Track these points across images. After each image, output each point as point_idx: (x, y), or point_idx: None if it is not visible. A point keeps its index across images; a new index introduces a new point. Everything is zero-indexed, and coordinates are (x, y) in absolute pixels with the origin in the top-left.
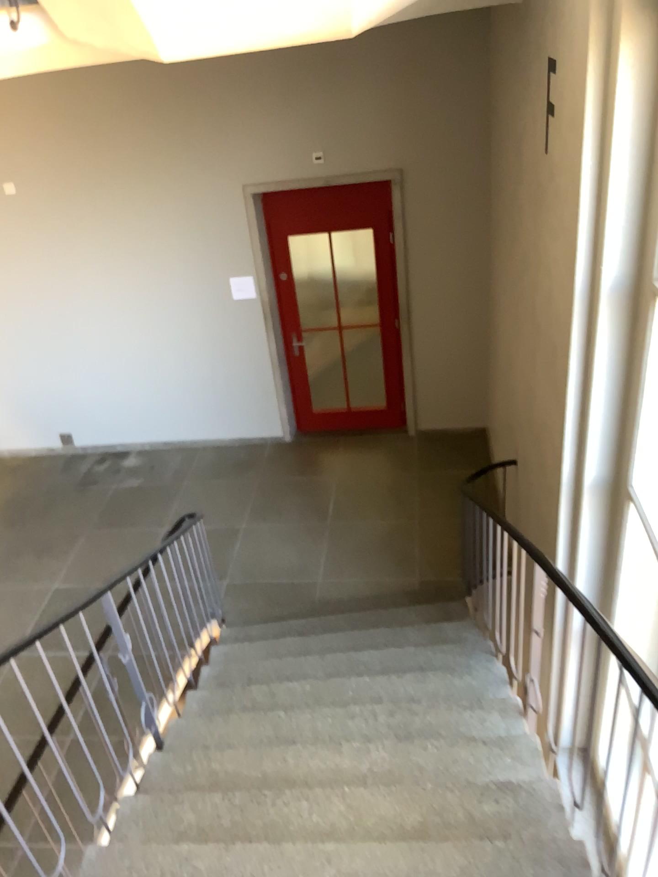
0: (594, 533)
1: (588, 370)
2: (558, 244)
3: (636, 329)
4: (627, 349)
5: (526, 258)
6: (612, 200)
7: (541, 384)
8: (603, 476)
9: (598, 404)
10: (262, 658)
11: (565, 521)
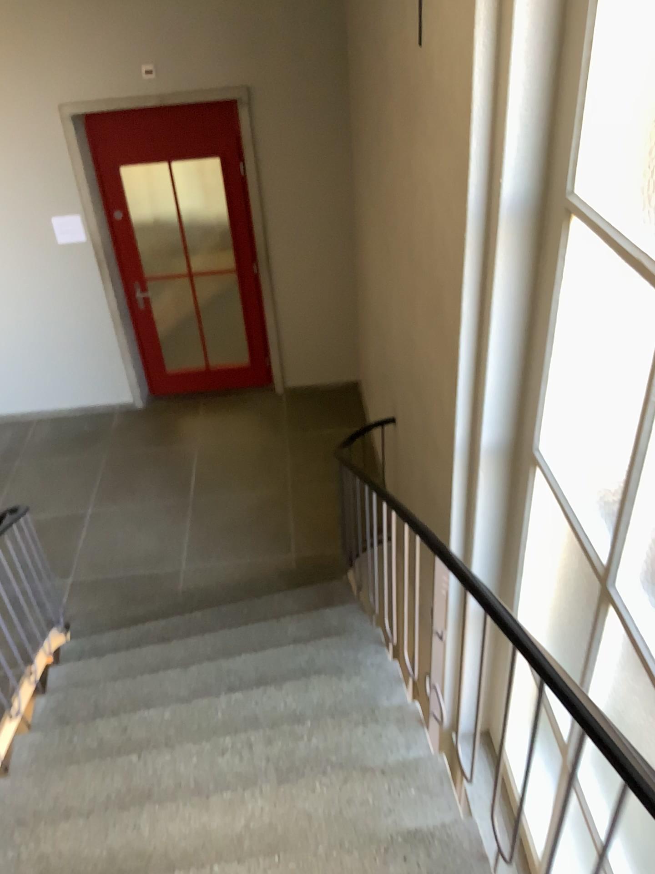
0: (492, 504)
1: (483, 312)
2: (441, 155)
3: (541, 259)
4: (530, 285)
5: (396, 185)
6: (512, 89)
7: (424, 333)
8: (502, 439)
9: (495, 353)
10: (110, 680)
11: (459, 492)
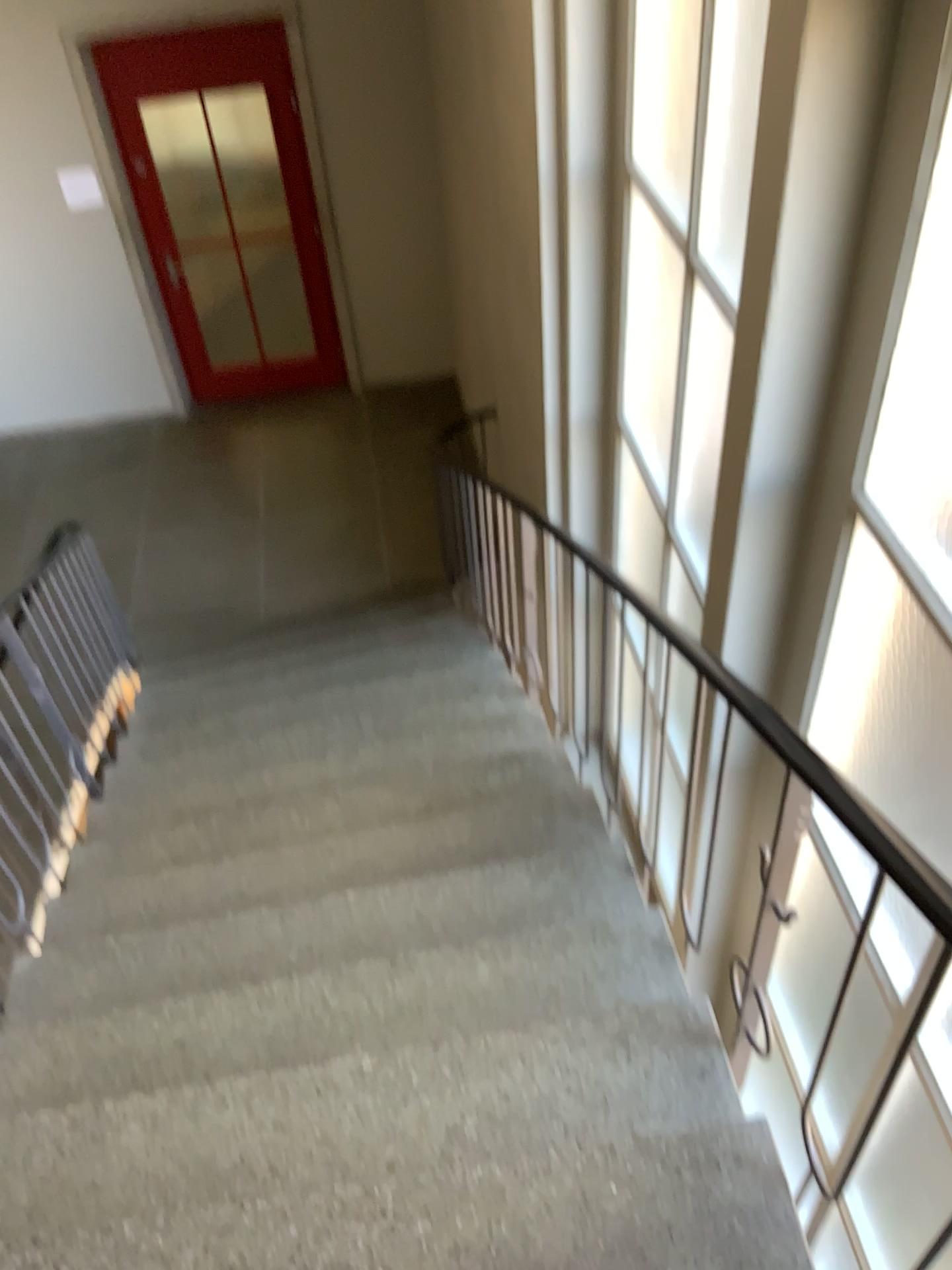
0: (587, 479)
1: (566, 279)
2: (518, 116)
3: (616, 223)
4: (608, 250)
5: (483, 132)
6: (576, 59)
7: (514, 303)
8: (593, 410)
9: (580, 320)
10: (204, 689)
11: (555, 469)
